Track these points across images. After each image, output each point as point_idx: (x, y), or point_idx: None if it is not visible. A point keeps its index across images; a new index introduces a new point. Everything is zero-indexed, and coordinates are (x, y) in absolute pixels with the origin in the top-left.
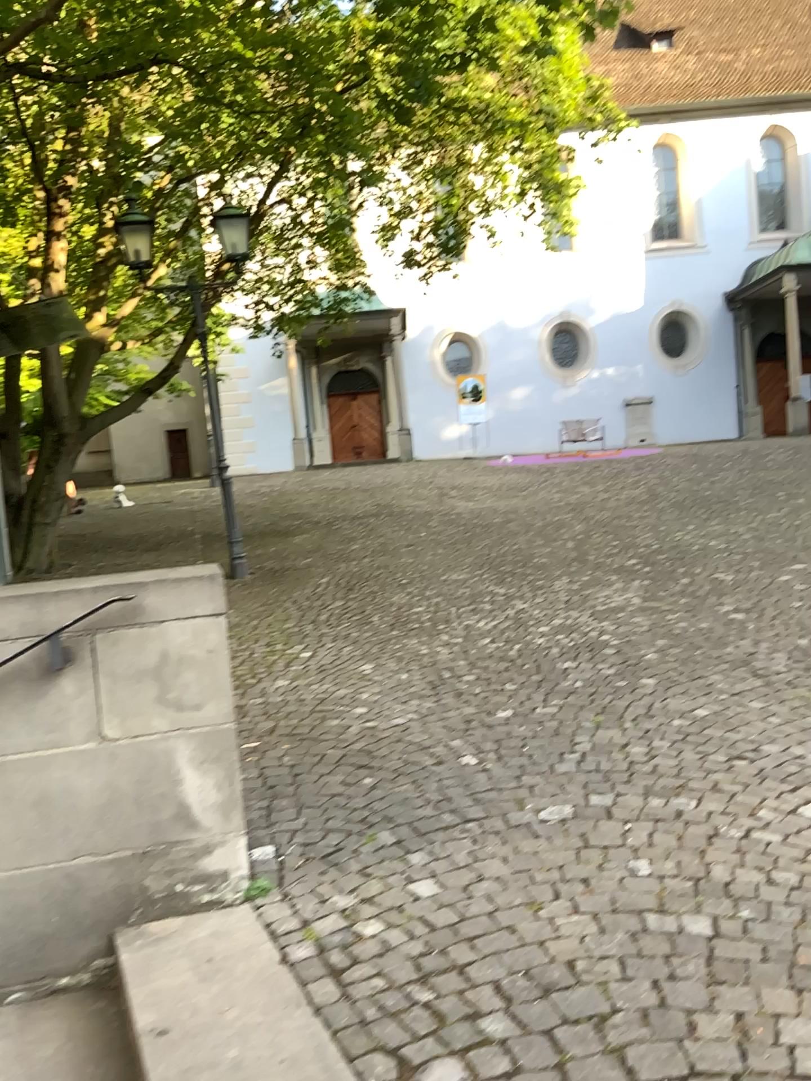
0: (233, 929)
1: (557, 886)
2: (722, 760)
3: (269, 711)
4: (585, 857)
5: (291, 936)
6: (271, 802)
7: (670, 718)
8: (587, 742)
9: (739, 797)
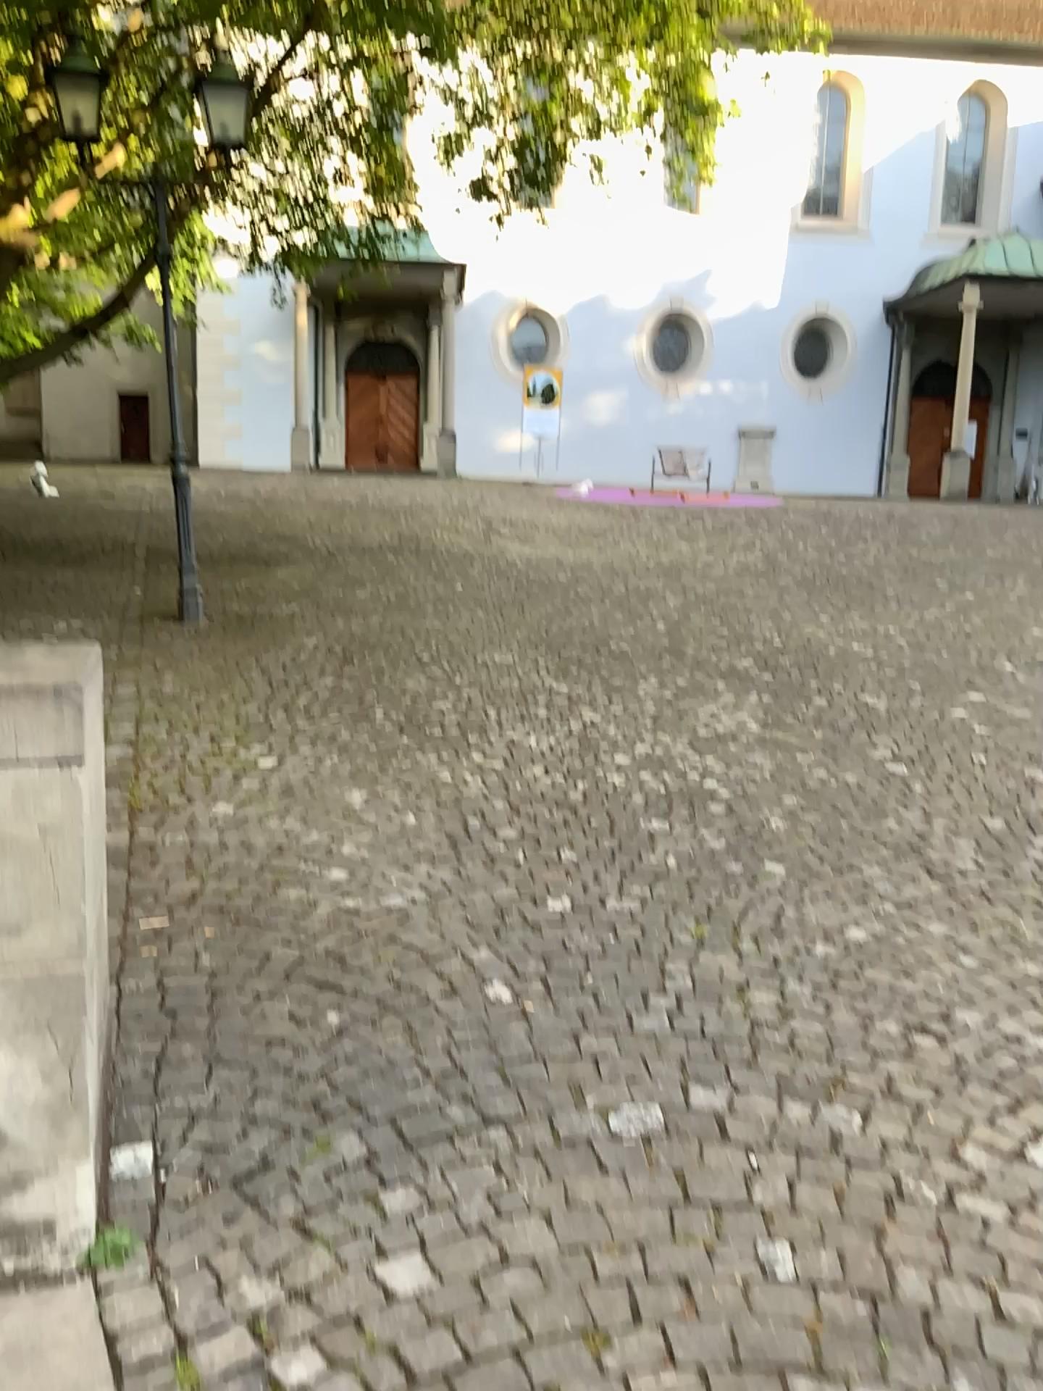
0: (48, 1334)
1: (635, 1284)
2: (897, 1032)
3: (195, 858)
4: (683, 1218)
5: (150, 1368)
6: (168, 1038)
7: (810, 940)
8: (683, 970)
9: (927, 1111)
